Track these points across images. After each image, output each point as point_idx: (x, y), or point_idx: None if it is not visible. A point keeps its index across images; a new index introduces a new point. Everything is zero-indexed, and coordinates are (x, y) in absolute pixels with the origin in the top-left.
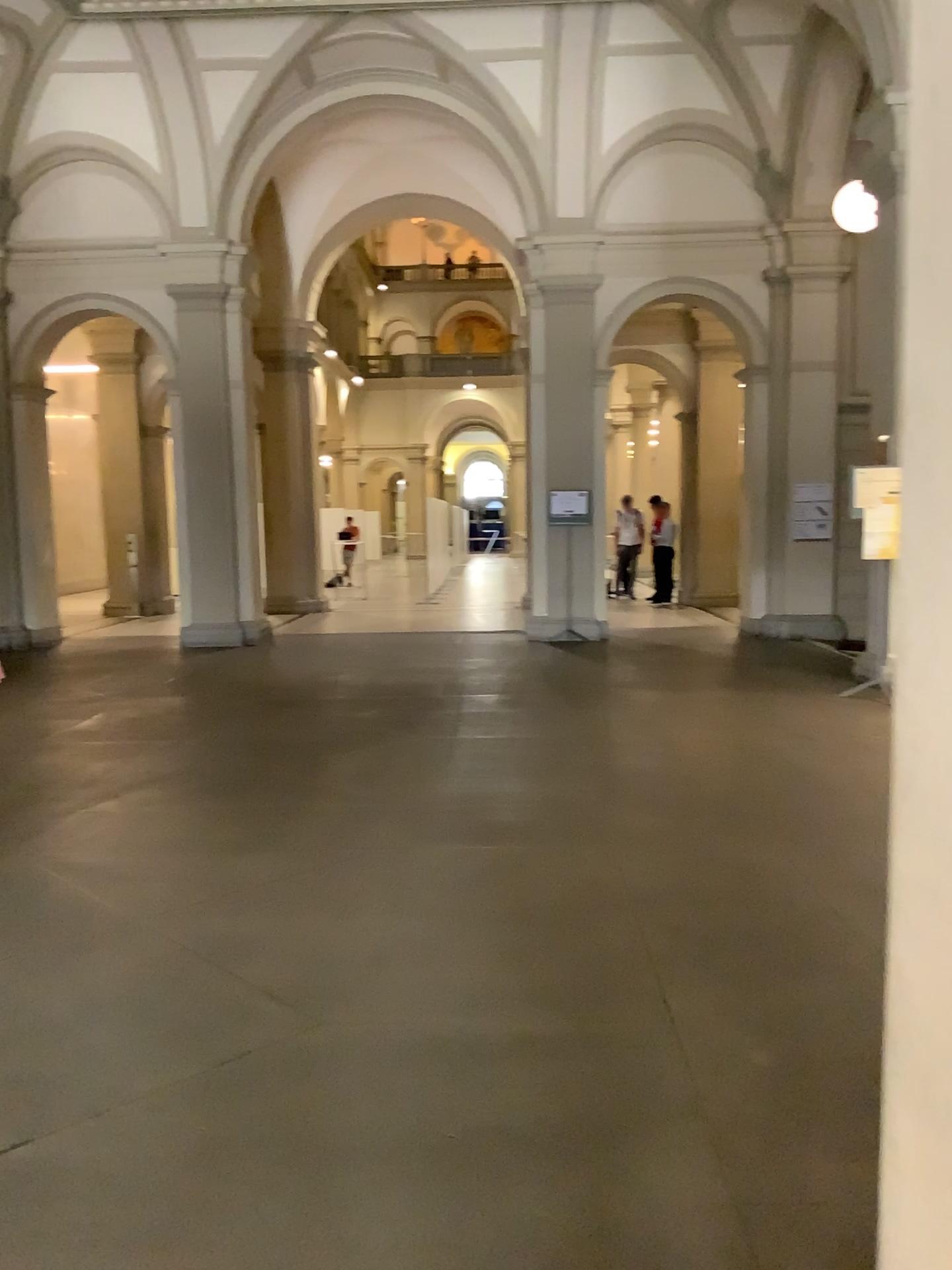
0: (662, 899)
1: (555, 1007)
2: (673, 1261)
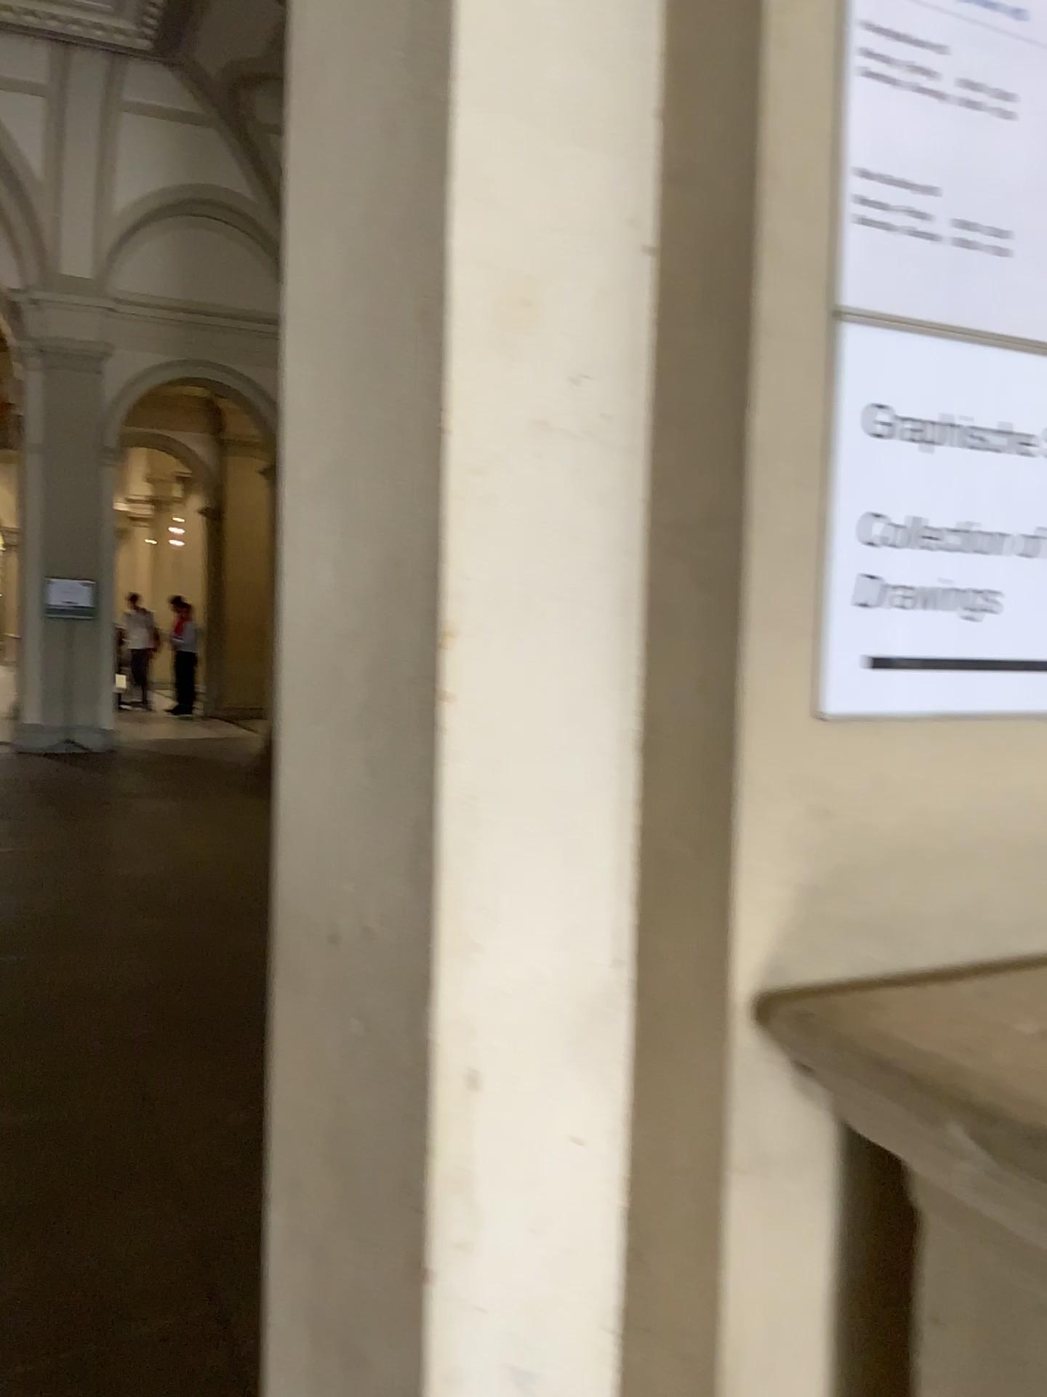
0: (137, 989)
1: (2, 1099)
2: (110, 1297)
